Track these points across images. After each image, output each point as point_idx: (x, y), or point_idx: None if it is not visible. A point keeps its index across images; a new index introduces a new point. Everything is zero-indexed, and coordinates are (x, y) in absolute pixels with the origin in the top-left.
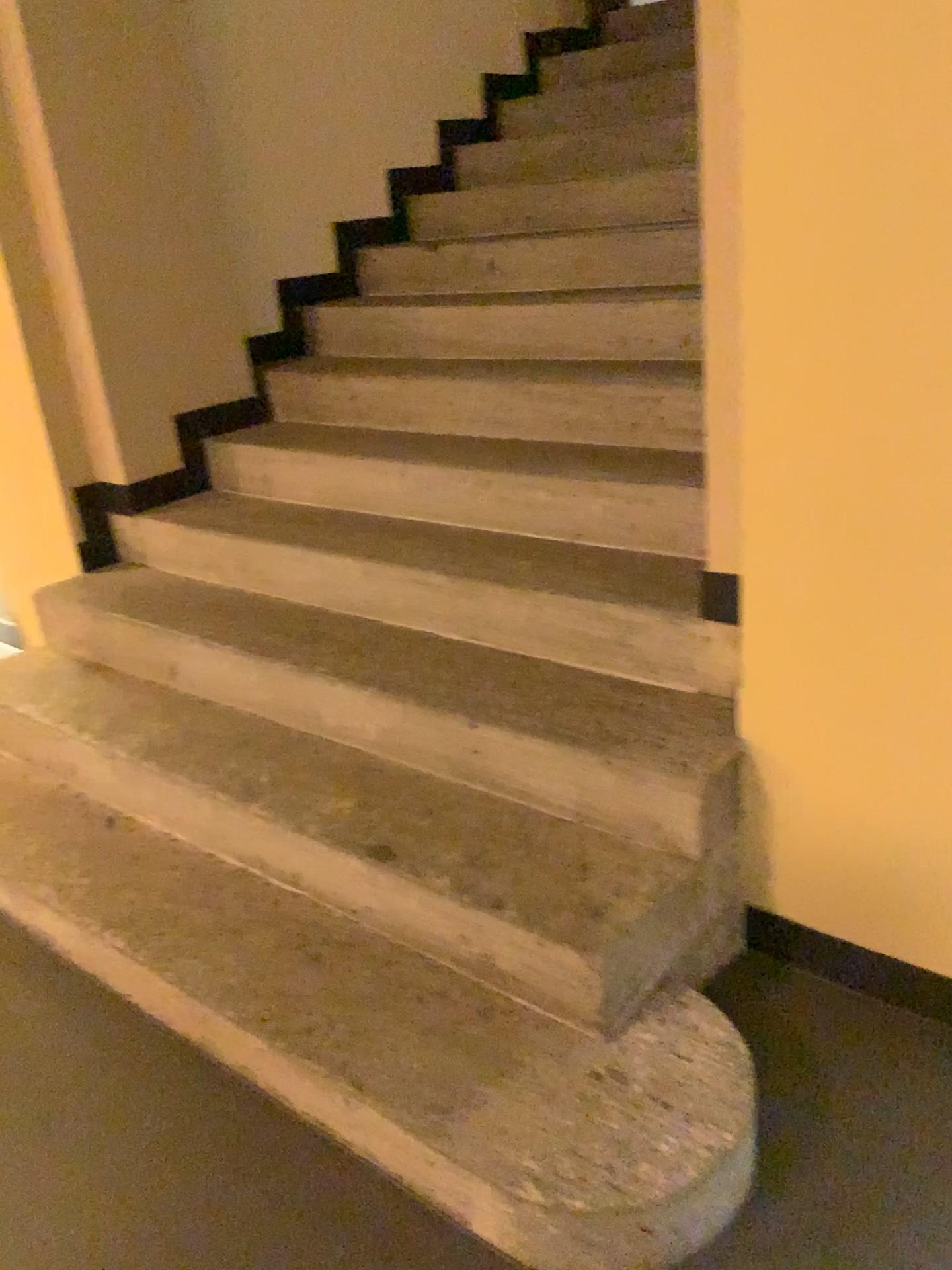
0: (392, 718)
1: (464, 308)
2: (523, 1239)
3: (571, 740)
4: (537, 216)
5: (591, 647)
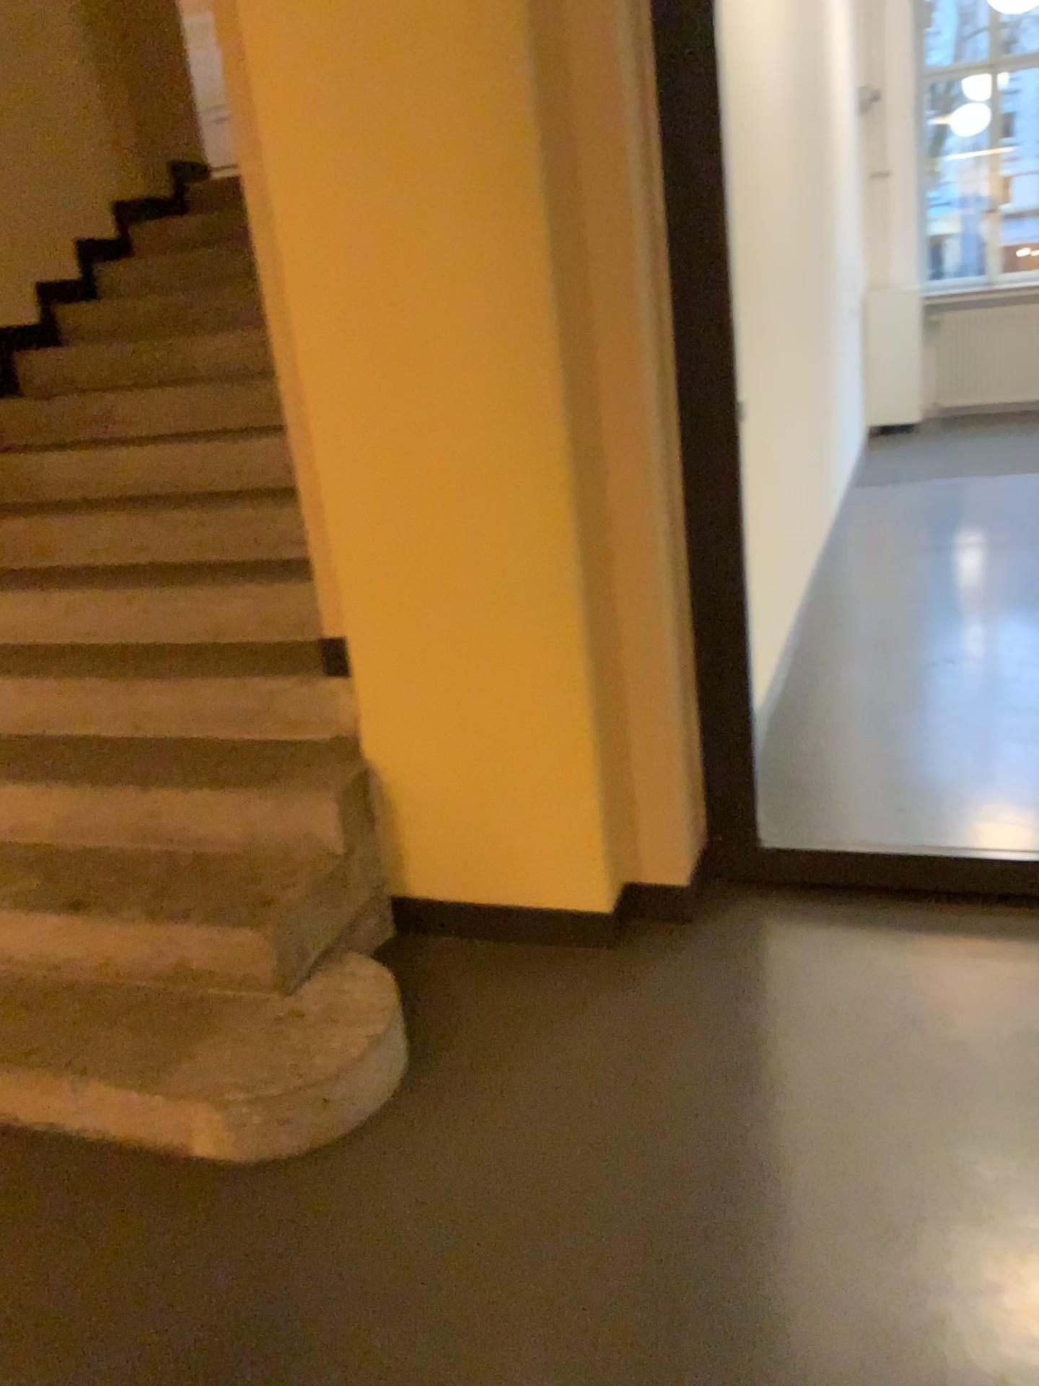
0: (72, 803)
1: (88, 454)
2: (237, 1129)
3: (231, 786)
4: (148, 369)
5: (240, 719)
